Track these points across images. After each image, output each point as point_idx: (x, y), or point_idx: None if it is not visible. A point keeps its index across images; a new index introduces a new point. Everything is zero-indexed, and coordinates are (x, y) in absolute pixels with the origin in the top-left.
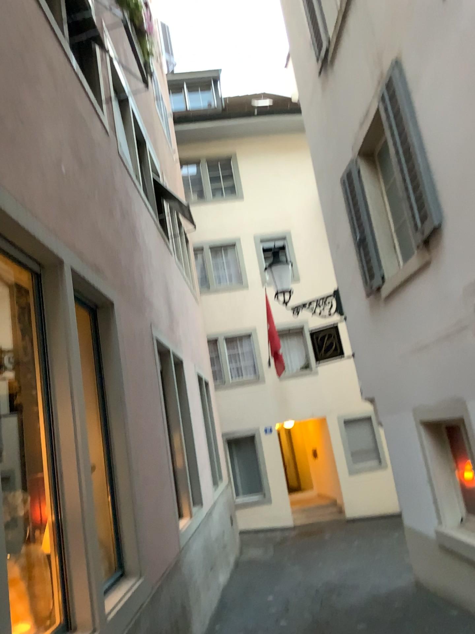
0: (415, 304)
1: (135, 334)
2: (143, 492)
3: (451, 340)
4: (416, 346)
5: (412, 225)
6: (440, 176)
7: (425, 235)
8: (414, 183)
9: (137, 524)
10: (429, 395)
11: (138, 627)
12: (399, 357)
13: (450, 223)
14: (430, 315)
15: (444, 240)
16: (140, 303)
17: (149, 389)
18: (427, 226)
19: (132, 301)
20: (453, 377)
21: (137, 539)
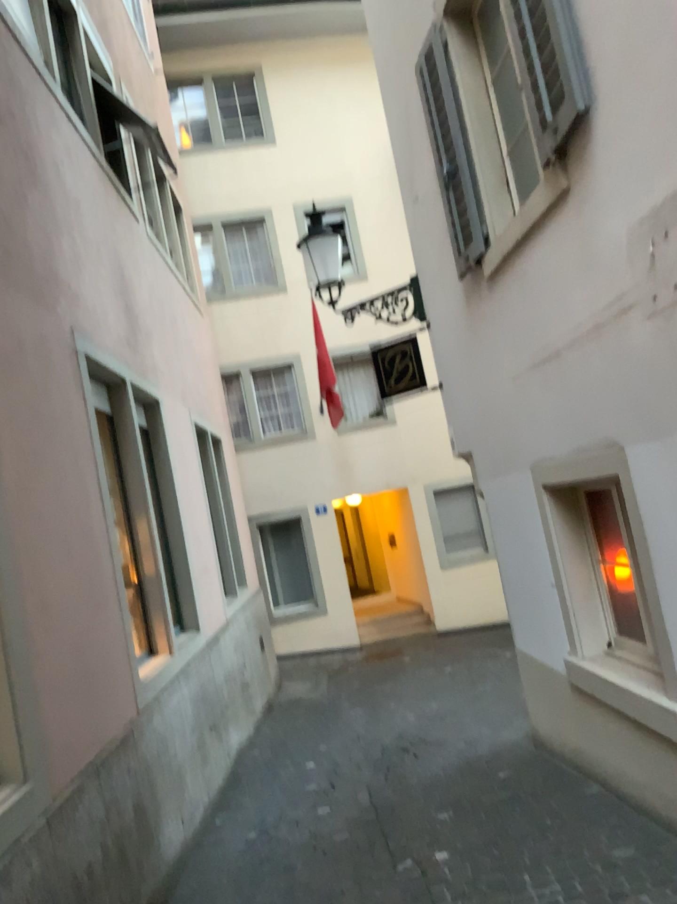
0: (539, 278)
1: (22, 339)
2: (32, 630)
3: (602, 339)
4: (541, 355)
5: (537, 125)
6: (592, 7)
7: (560, 141)
8: (542, 36)
9: (16, 690)
10: (561, 441)
11: (13, 881)
12: (511, 378)
13: (609, 105)
14: (567, 296)
15: (597, 144)
16: (43, 287)
17: (60, 442)
18: (565, 120)
19: (19, 280)
20: (604, 405)
21: (17, 718)
